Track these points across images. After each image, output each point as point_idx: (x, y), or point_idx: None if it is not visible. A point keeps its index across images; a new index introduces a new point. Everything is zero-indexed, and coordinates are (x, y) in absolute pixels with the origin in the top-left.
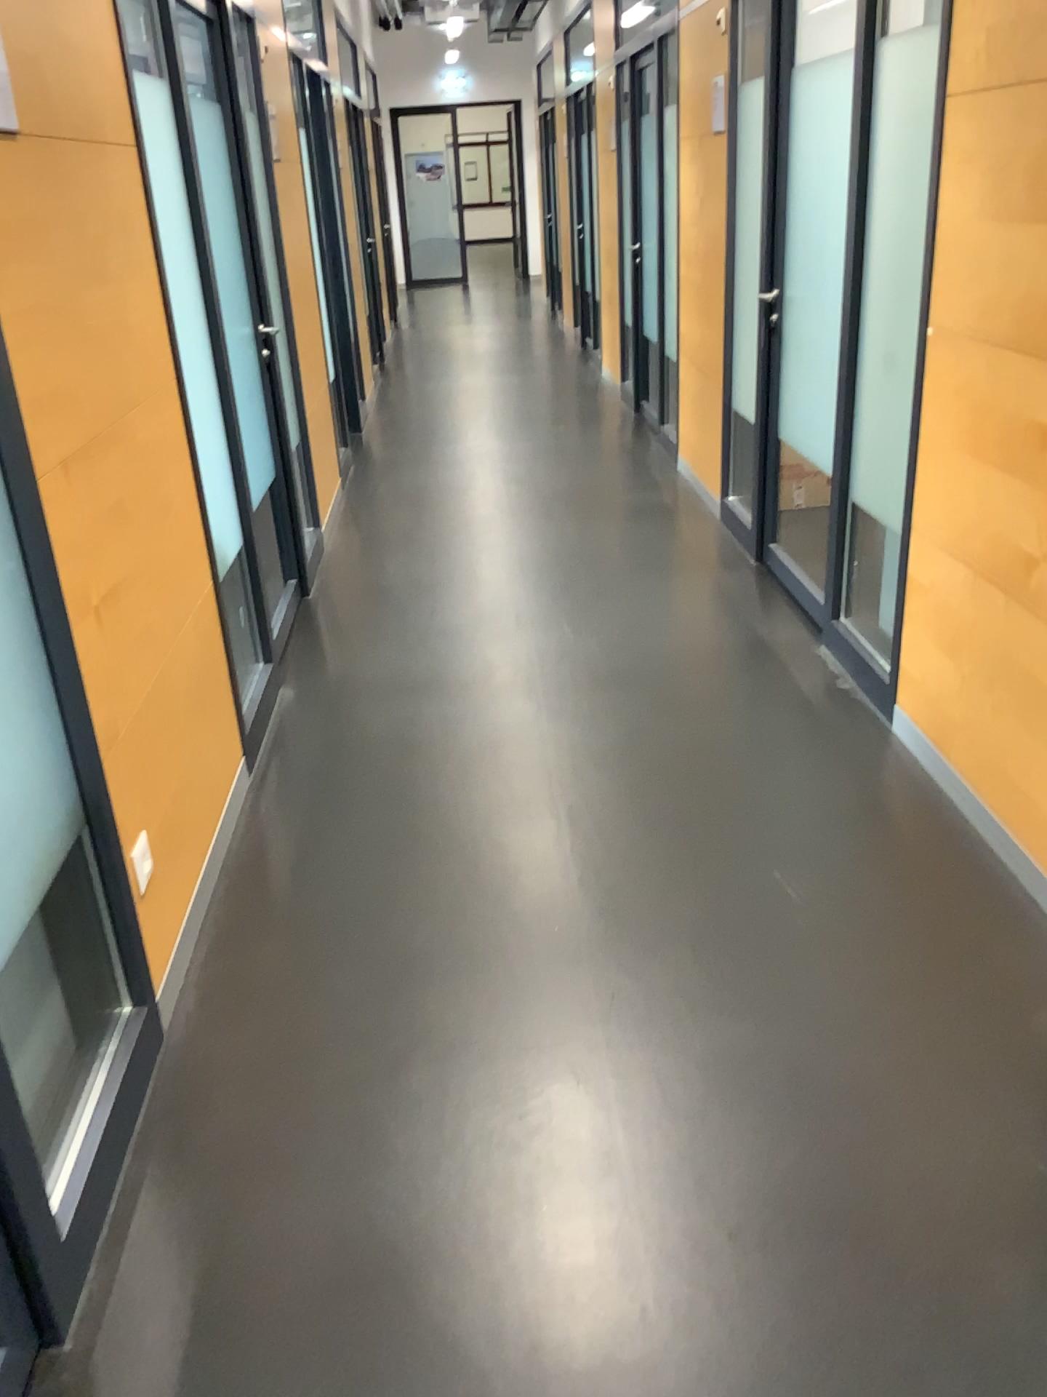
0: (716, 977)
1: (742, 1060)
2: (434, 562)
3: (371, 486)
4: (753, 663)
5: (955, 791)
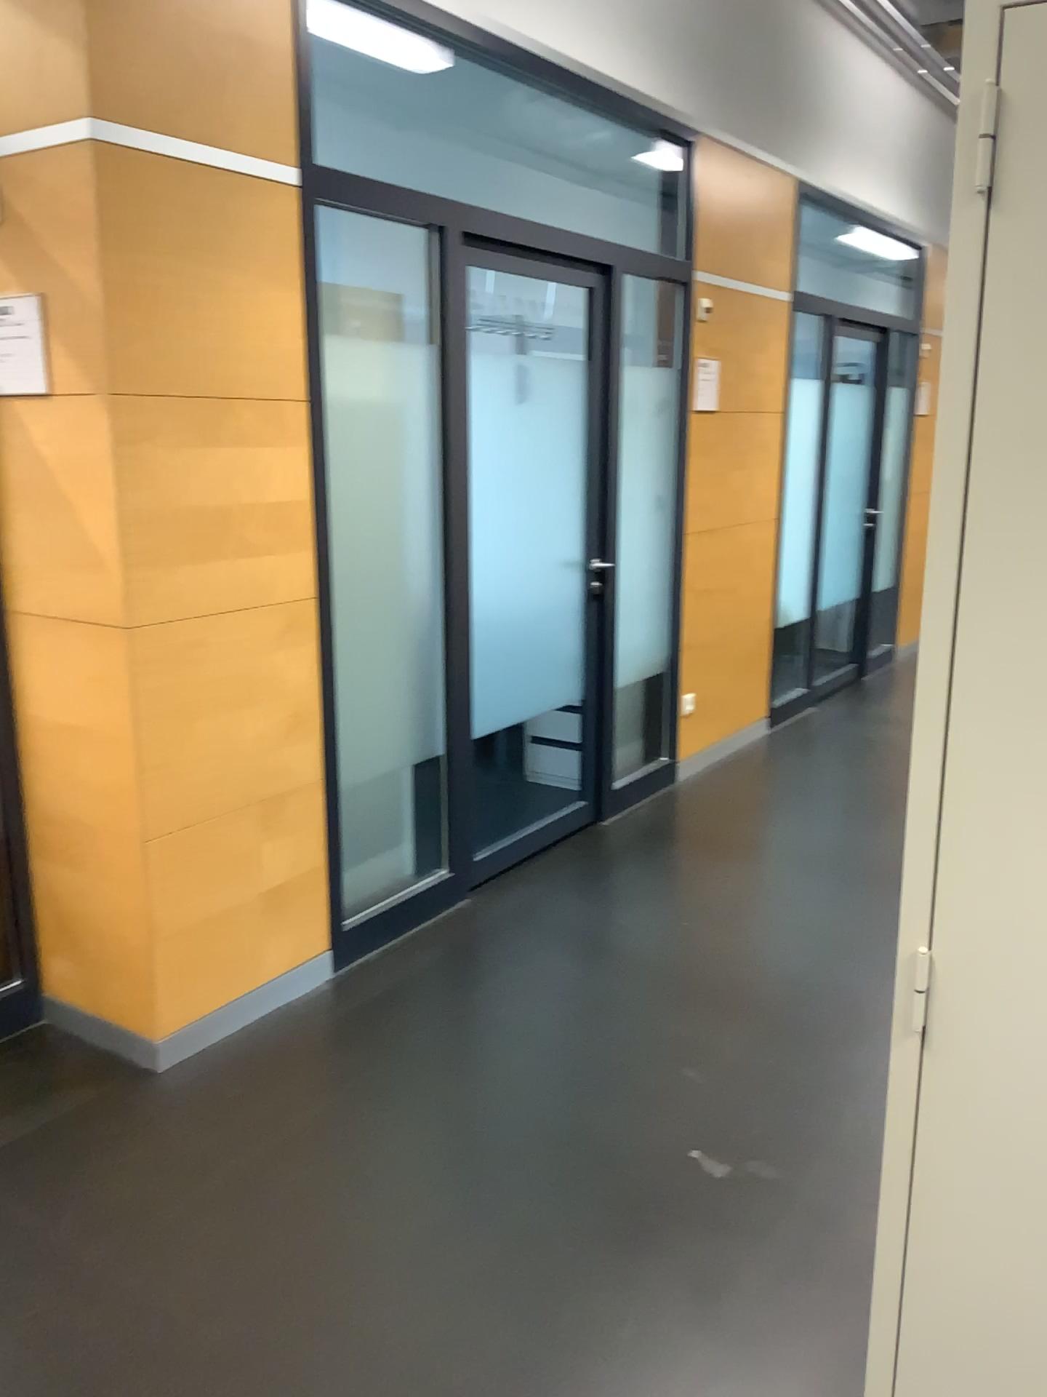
0: None
1: None
2: None
3: None
4: None
5: None
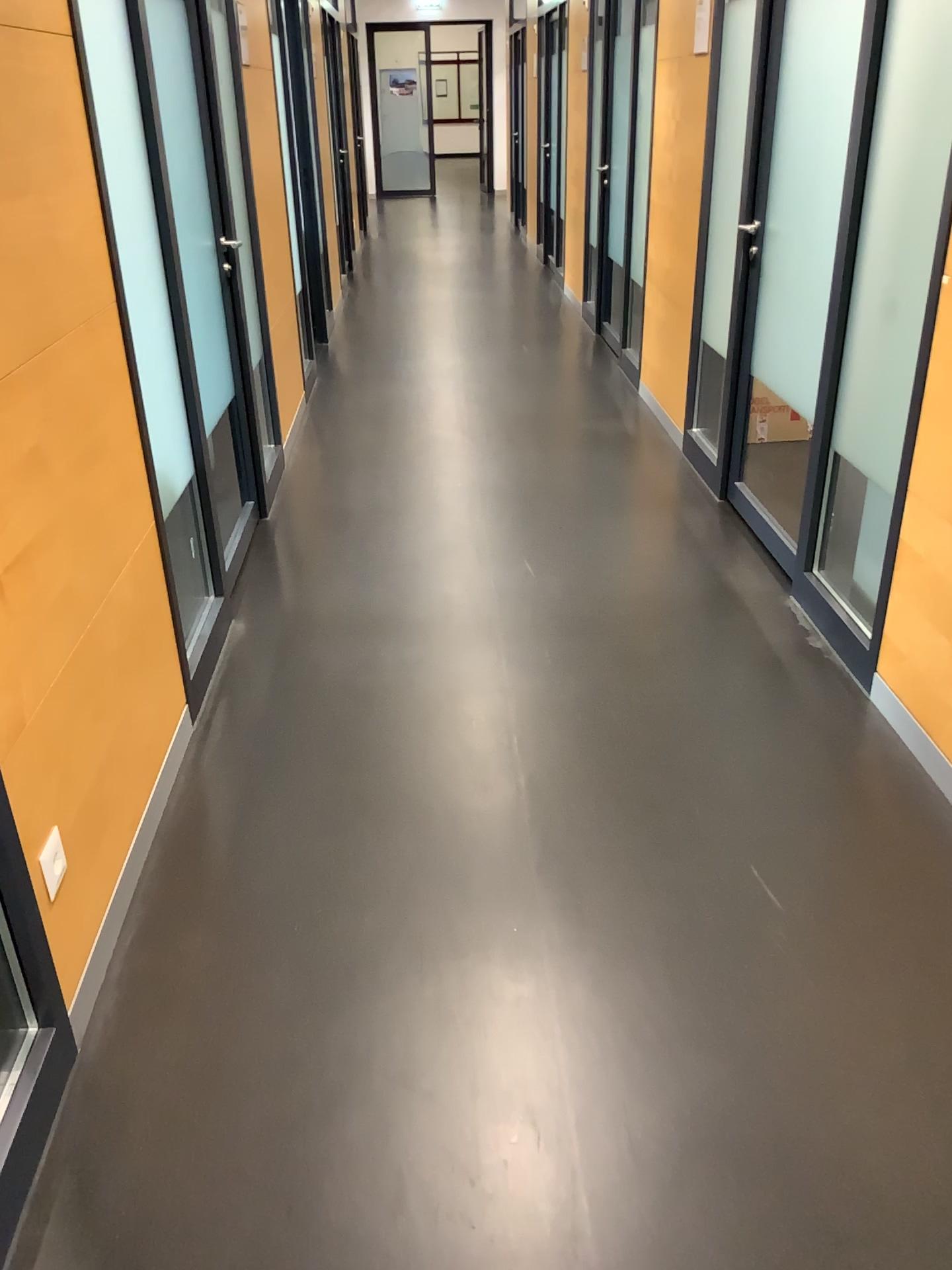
0: (691, 1001)
1: (723, 1117)
2: (394, 485)
3: (334, 400)
4: (720, 613)
5: (943, 780)
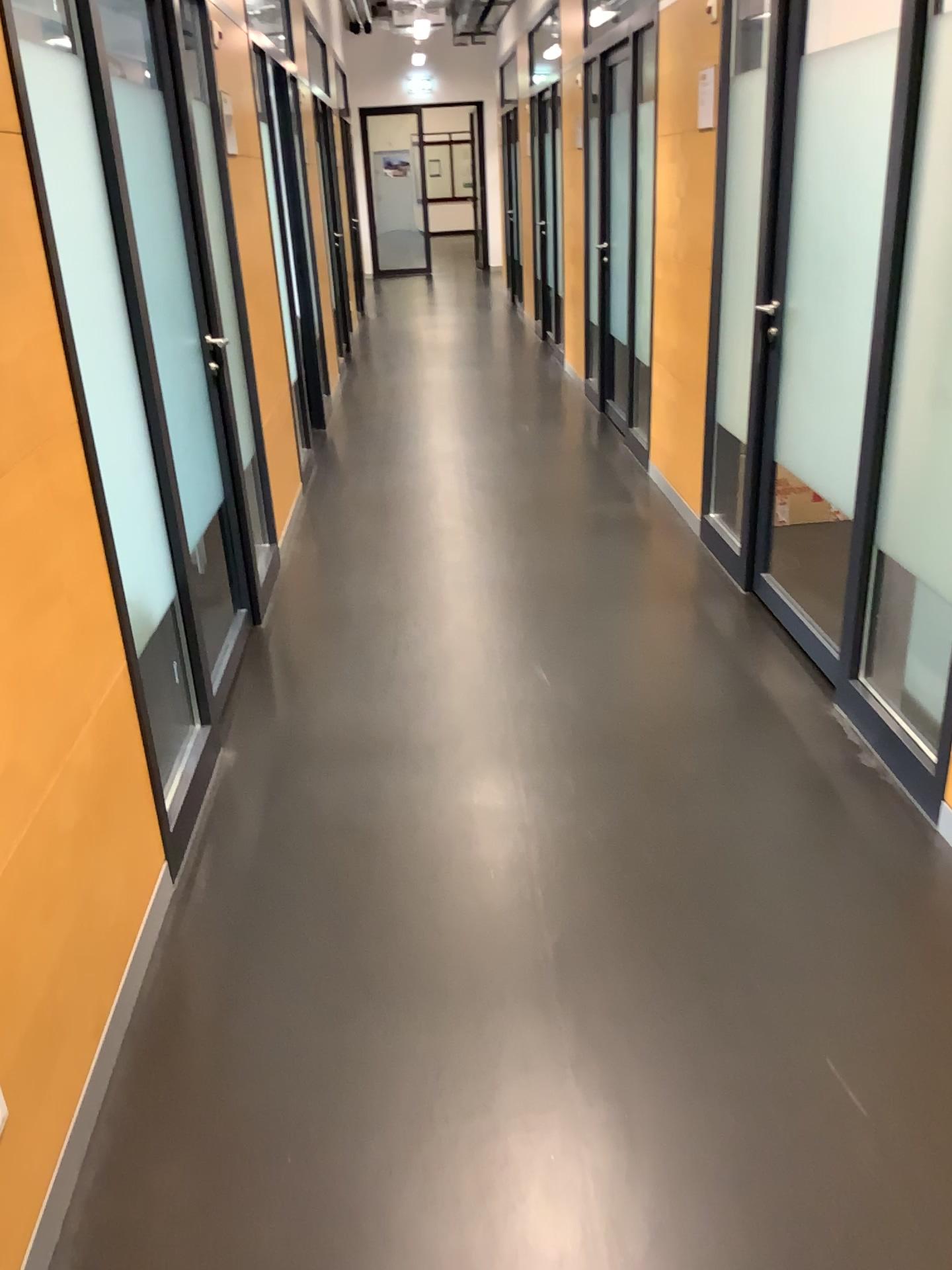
0: (773, 1260)
1: None
2: (396, 586)
3: (331, 492)
4: (759, 727)
5: None
